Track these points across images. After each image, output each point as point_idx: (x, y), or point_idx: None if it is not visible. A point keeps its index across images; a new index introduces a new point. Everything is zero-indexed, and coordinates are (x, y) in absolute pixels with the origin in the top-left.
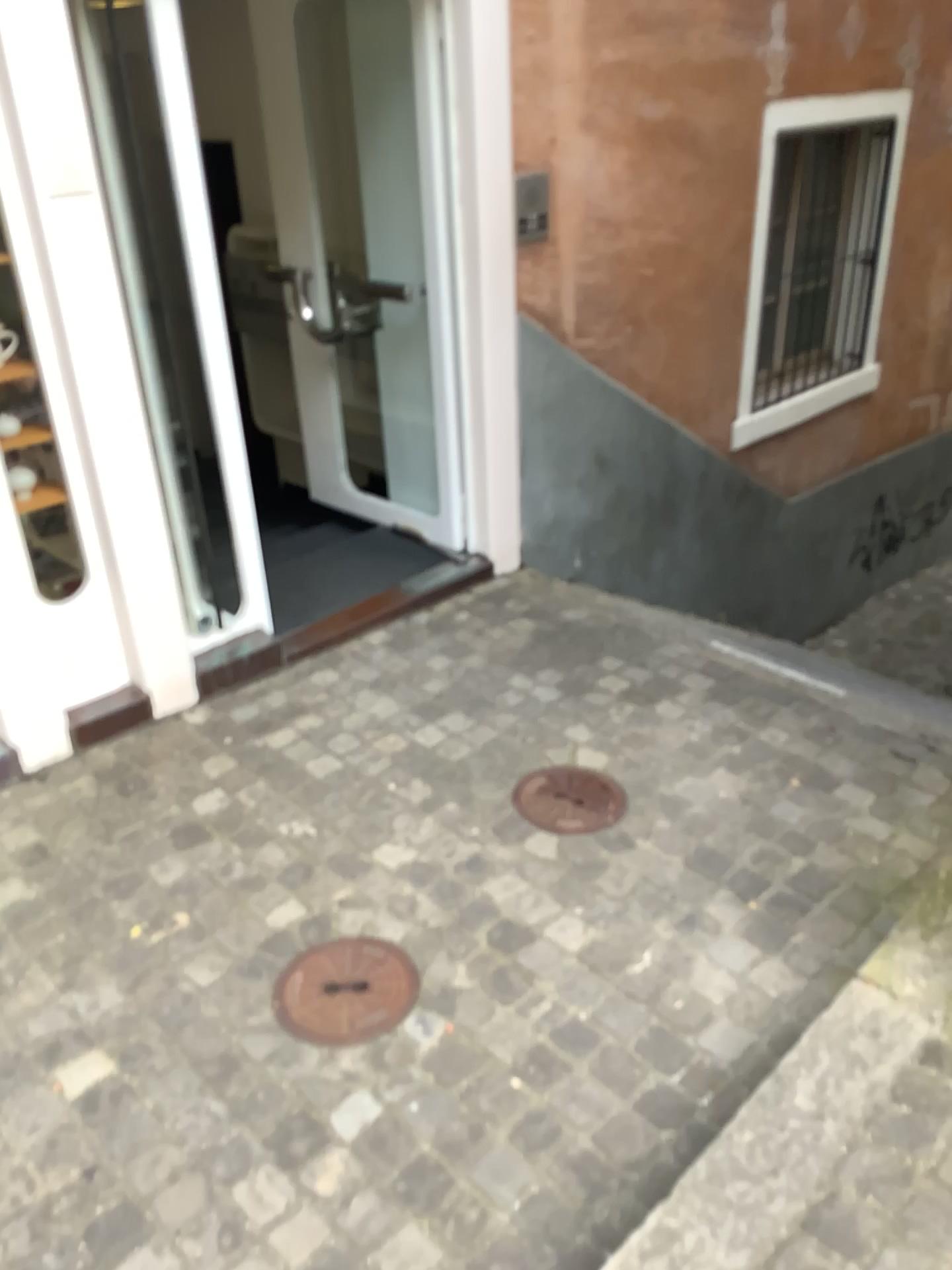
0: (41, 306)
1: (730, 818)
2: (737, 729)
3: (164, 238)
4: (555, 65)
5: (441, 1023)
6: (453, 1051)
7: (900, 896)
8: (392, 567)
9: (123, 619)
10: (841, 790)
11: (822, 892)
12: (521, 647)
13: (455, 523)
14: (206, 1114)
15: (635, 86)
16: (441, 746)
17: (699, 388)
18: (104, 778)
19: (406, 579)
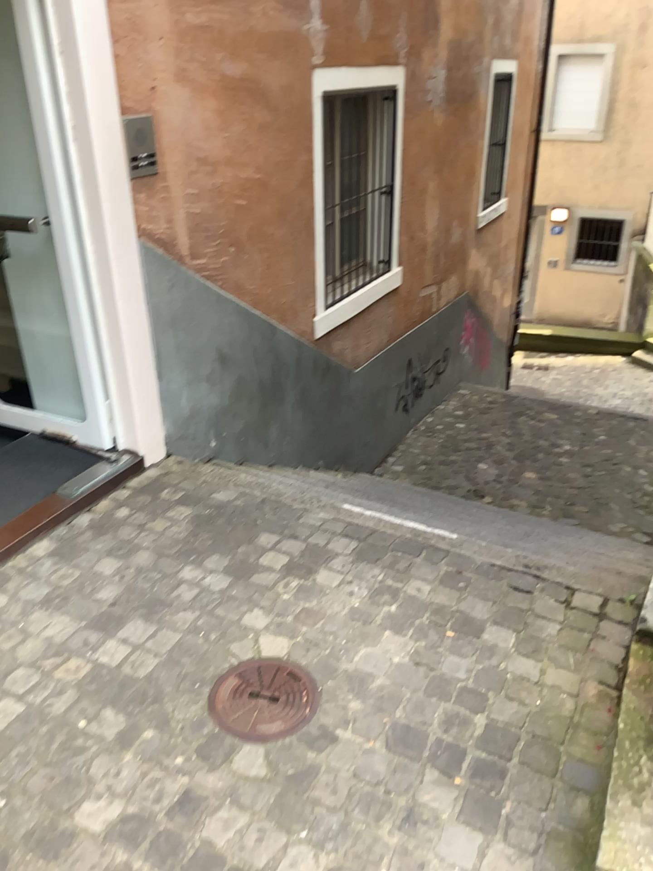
0: None
1: (408, 683)
2: (386, 587)
3: None
4: (147, 21)
5: None
6: None
7: (573, 736)
8: (47, 473)
9: None
10: (486, 632)
11: (508, 747)
12: (181, 536)
13: (103, 427)
14: None
15: (216, 47)
16: (125, 658)
17: (288, 293)
18: None
19: (63, 483)
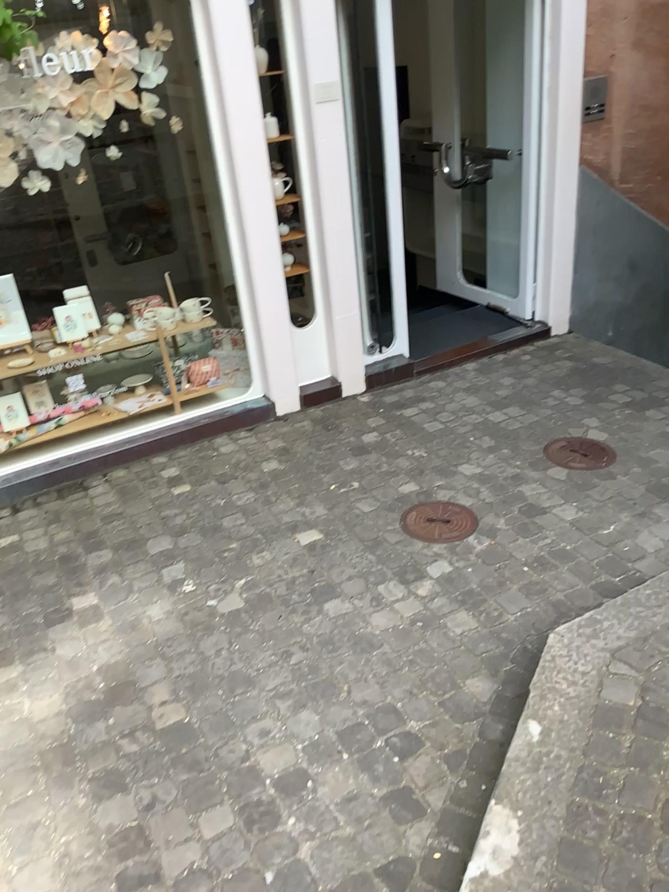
0: (305, 162)
1: None
2: None
3: (370, 123)
4: (616, 5)
5: (489, 543)
6: (494, 555)
7: None
8: (484, 328)
9: (331, 337)
10: None
11: None
12: (561, 377)
13: (527, 302)
14: (366, 561)
15: None
16: (504, 423)
17: None
18: (315, 423)
19: (493, 335)
